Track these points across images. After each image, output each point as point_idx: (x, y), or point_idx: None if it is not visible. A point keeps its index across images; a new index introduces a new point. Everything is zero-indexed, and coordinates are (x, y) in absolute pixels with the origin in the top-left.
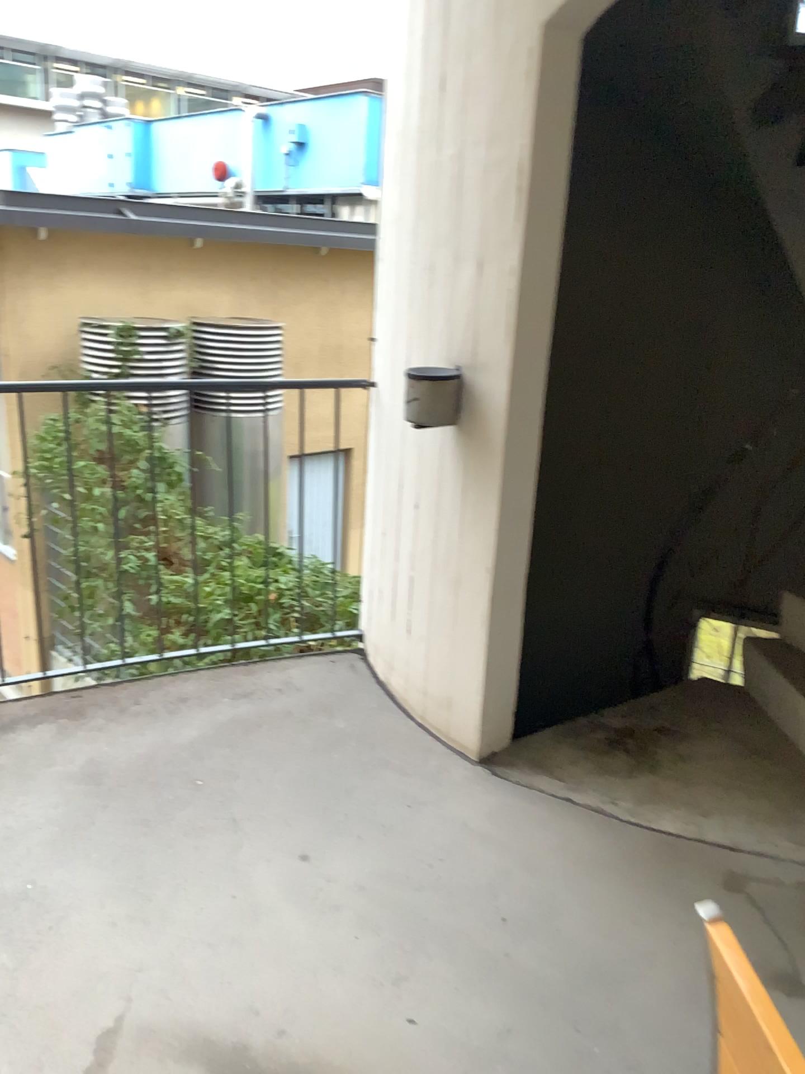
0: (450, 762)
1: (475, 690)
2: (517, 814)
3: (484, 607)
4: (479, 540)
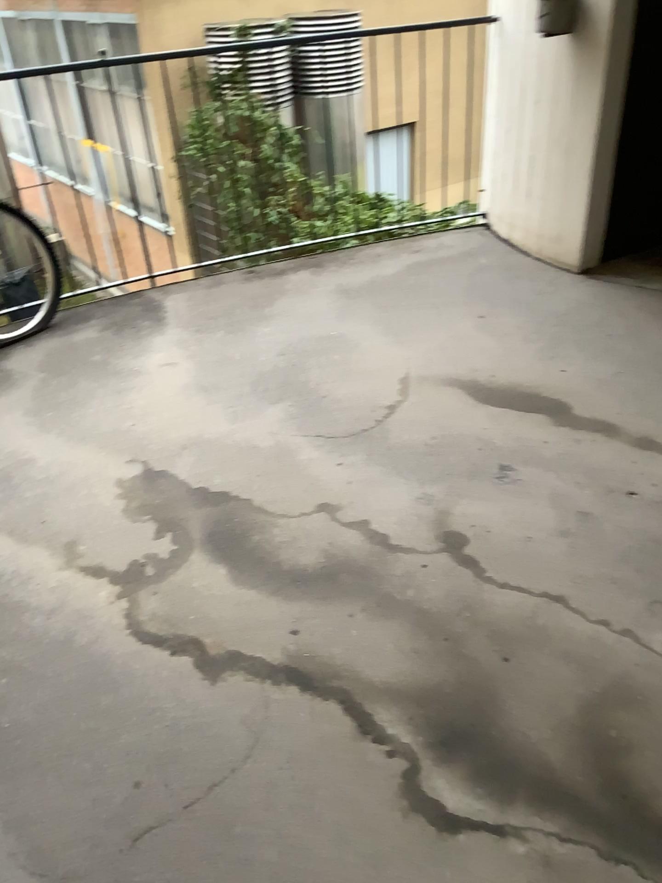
0: (557, 274)
1: (576, 224)
2: (606, 294)
3: (585, 163)
4: (584, 116)
